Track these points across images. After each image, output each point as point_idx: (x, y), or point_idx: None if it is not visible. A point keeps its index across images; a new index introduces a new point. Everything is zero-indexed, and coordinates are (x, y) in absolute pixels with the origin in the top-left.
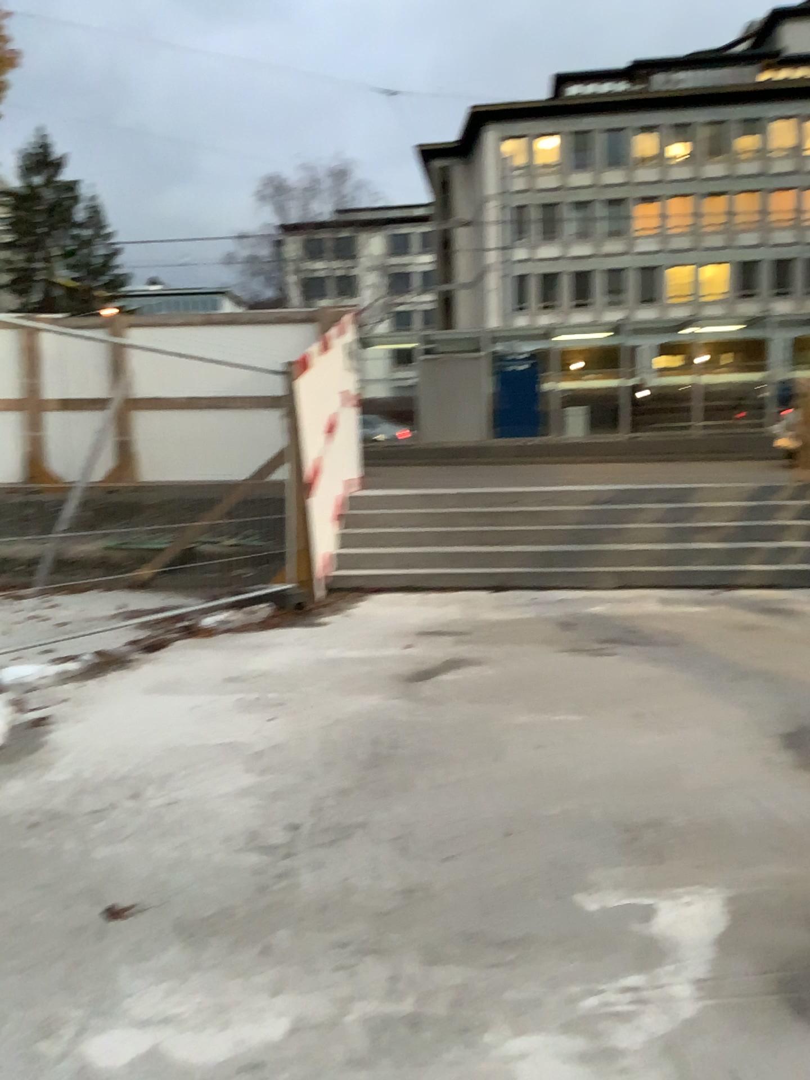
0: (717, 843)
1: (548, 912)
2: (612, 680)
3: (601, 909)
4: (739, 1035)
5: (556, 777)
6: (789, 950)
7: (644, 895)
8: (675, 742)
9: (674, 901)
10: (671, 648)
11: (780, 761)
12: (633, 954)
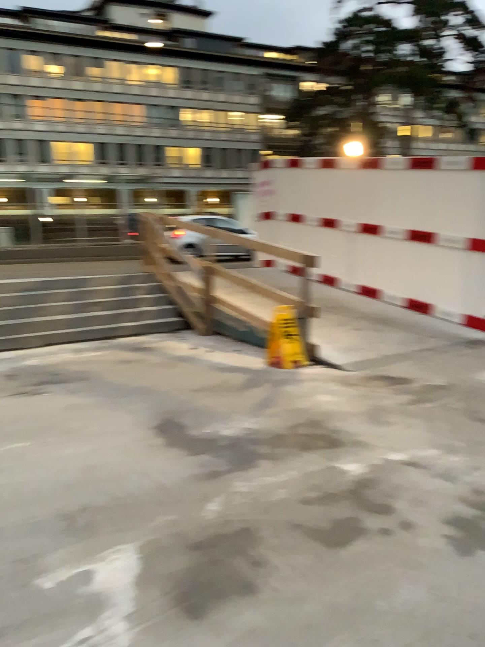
0: (127, 509)
1: (16, 599)
2: (47, 411)
3: (56, 583)
4: (156, 642)
5: (14, 490)
6: (178, 570)
7: (84, 562)
8: (93, 446)
9: (104, 560)
10: (83, 382)
11: (156, 445)
12: (81, 610)
